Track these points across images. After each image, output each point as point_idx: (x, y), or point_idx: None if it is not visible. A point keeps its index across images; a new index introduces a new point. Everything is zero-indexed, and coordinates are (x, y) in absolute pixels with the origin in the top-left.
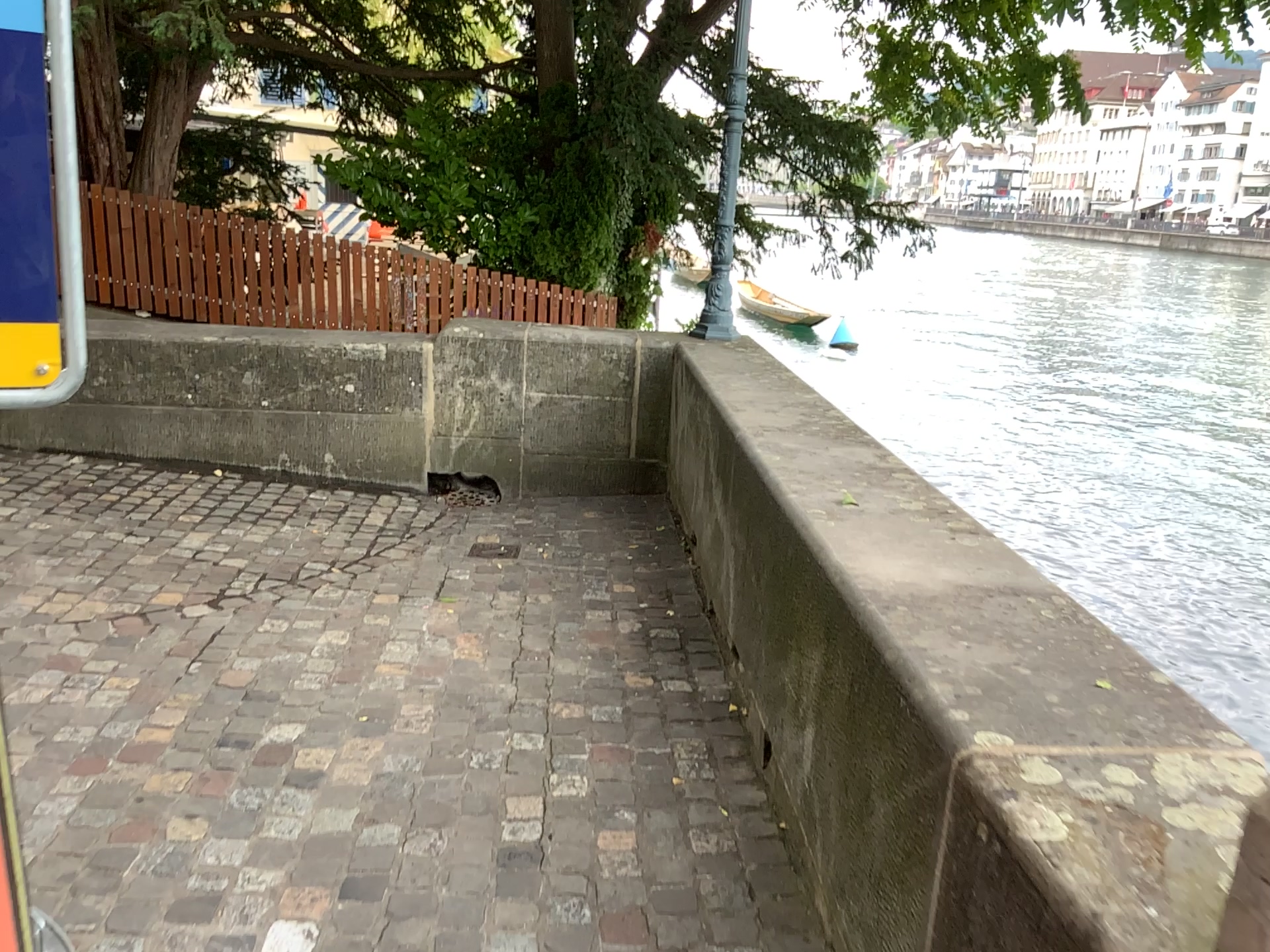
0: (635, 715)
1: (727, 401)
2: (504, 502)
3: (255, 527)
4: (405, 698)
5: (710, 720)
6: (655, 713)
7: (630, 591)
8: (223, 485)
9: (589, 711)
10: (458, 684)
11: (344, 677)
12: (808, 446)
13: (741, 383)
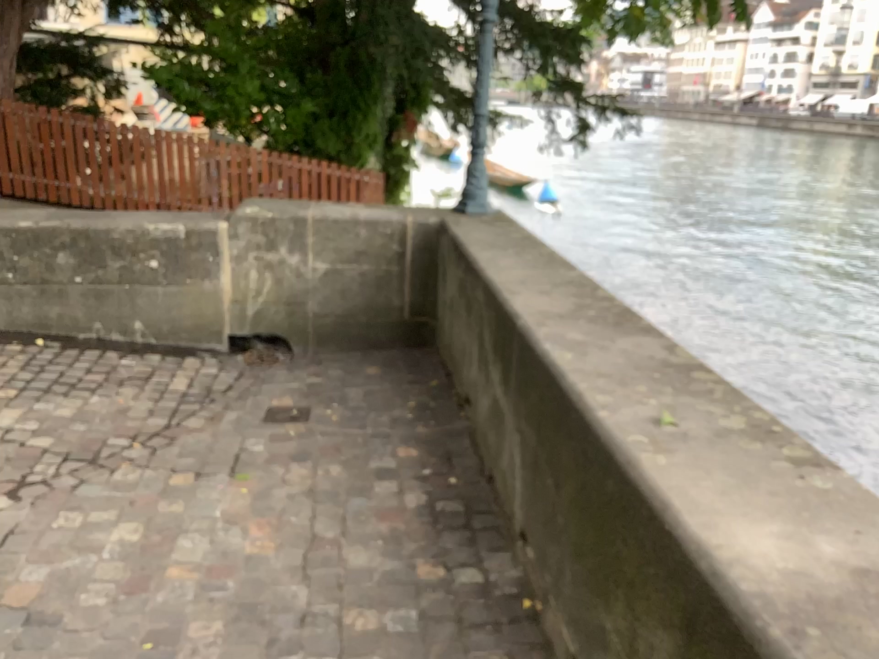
0: (432, 621)
1: (500, 281)
2: (296, 358)
3: (65, 400)
4: (194, 616)
5: (507, 622)
6: (451, 615)
7: (413, 455)
8: (42, 355)
9: (385, 619)
10: (250, 592)
11: (132, 590)
12: (596, 339)
13: (508, 261)
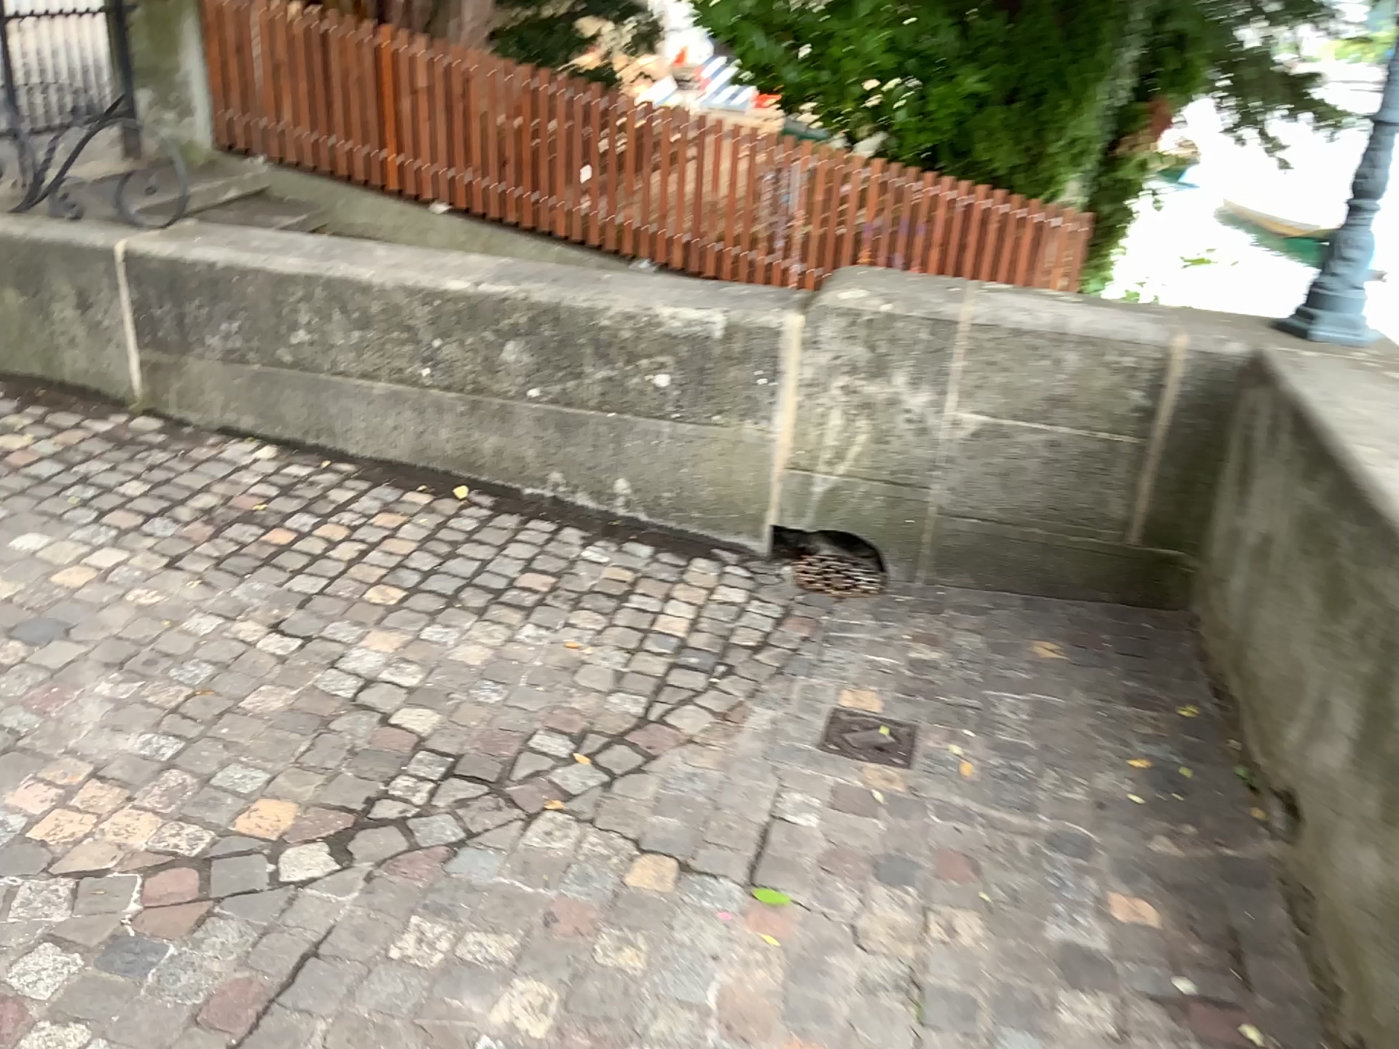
0: None
1: None
2: (896, 593)
3: (473, 629)
4: None
5: None
6: None
7: (1148, 924)
8: (457, 519)
9: None
10: None
11: None
12: None
13: None
